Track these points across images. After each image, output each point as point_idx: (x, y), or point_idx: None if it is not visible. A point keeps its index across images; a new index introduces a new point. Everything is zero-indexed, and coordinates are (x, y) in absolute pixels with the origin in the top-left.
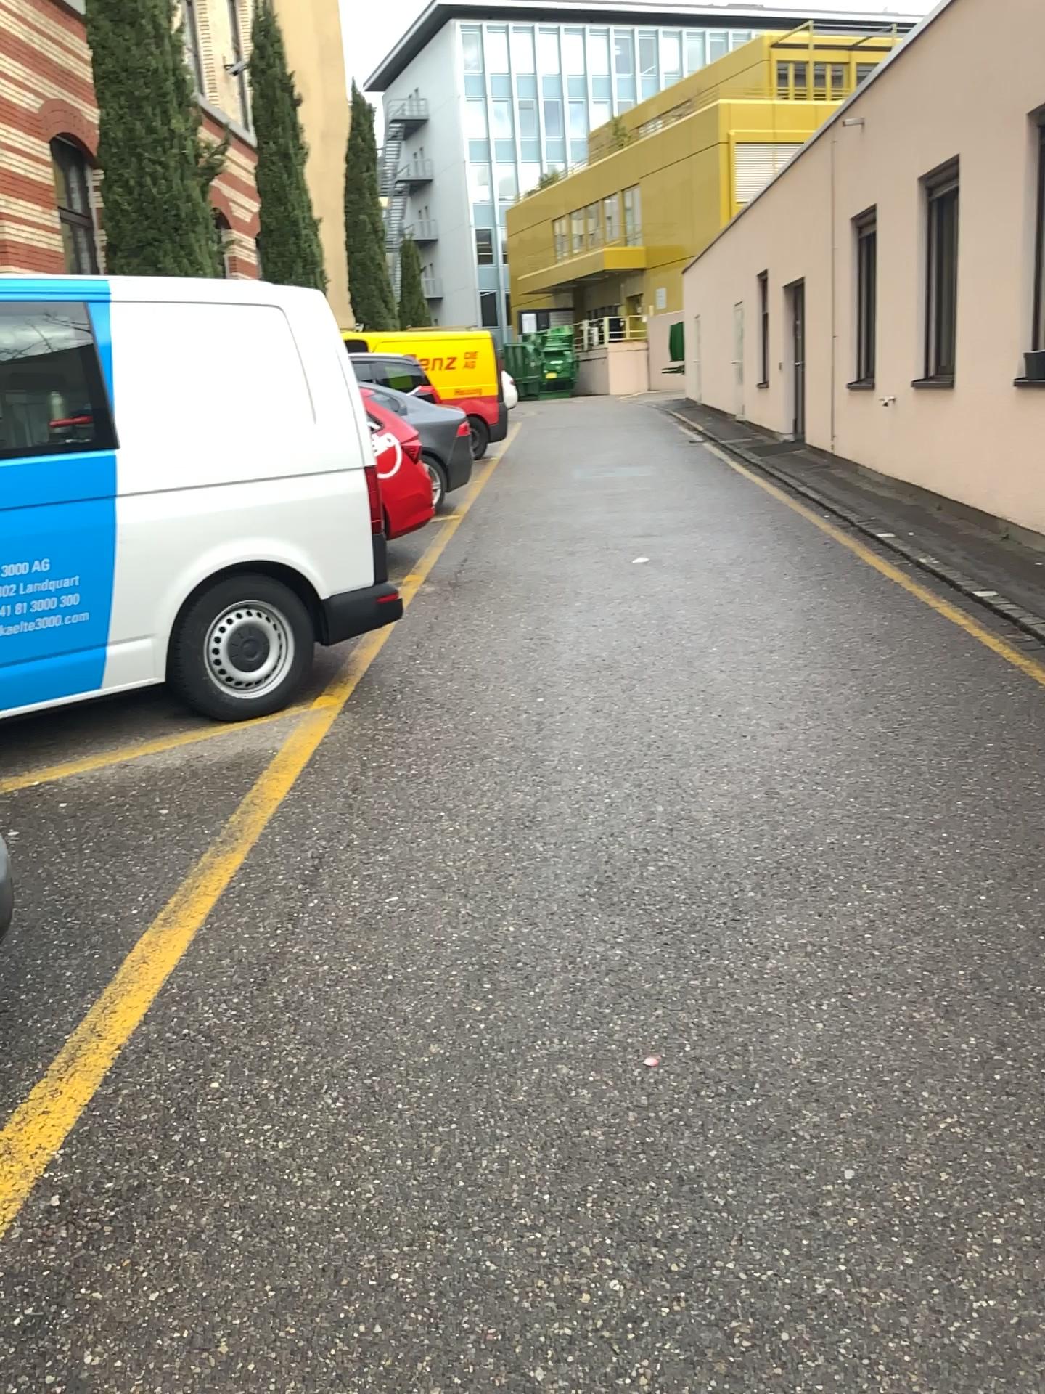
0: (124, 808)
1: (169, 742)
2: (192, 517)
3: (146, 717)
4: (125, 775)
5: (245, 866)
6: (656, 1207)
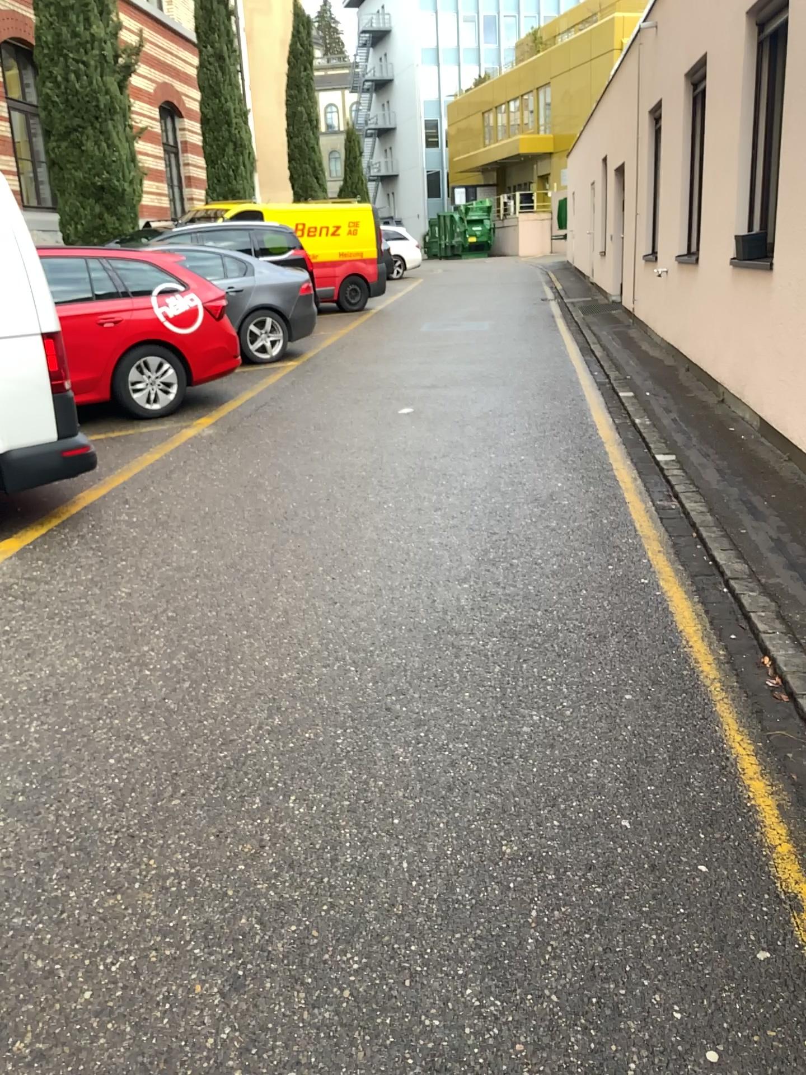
0: None
1: None
2: None
3: None
4: None
5: None
6: None
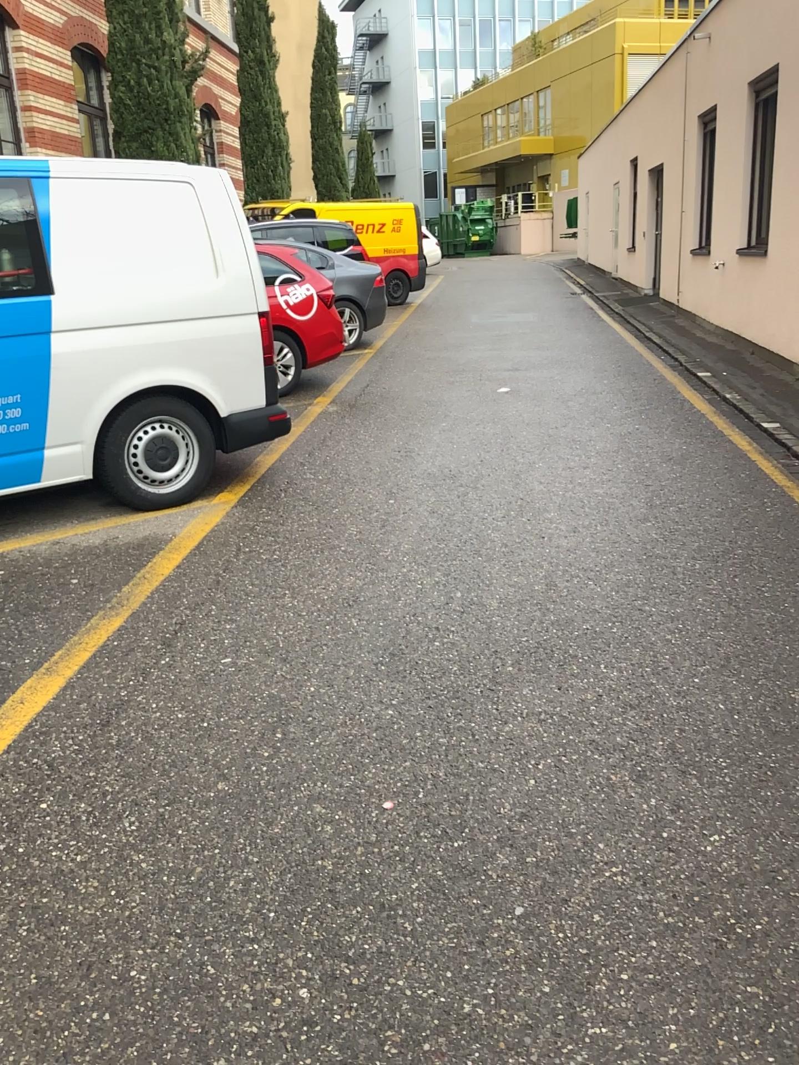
0: (43, 577)
1: (92, 526)
2: (113, 350)
3: (76, 506)
4: (52, 551)
5: (118, 628)
6: (349, 932)
